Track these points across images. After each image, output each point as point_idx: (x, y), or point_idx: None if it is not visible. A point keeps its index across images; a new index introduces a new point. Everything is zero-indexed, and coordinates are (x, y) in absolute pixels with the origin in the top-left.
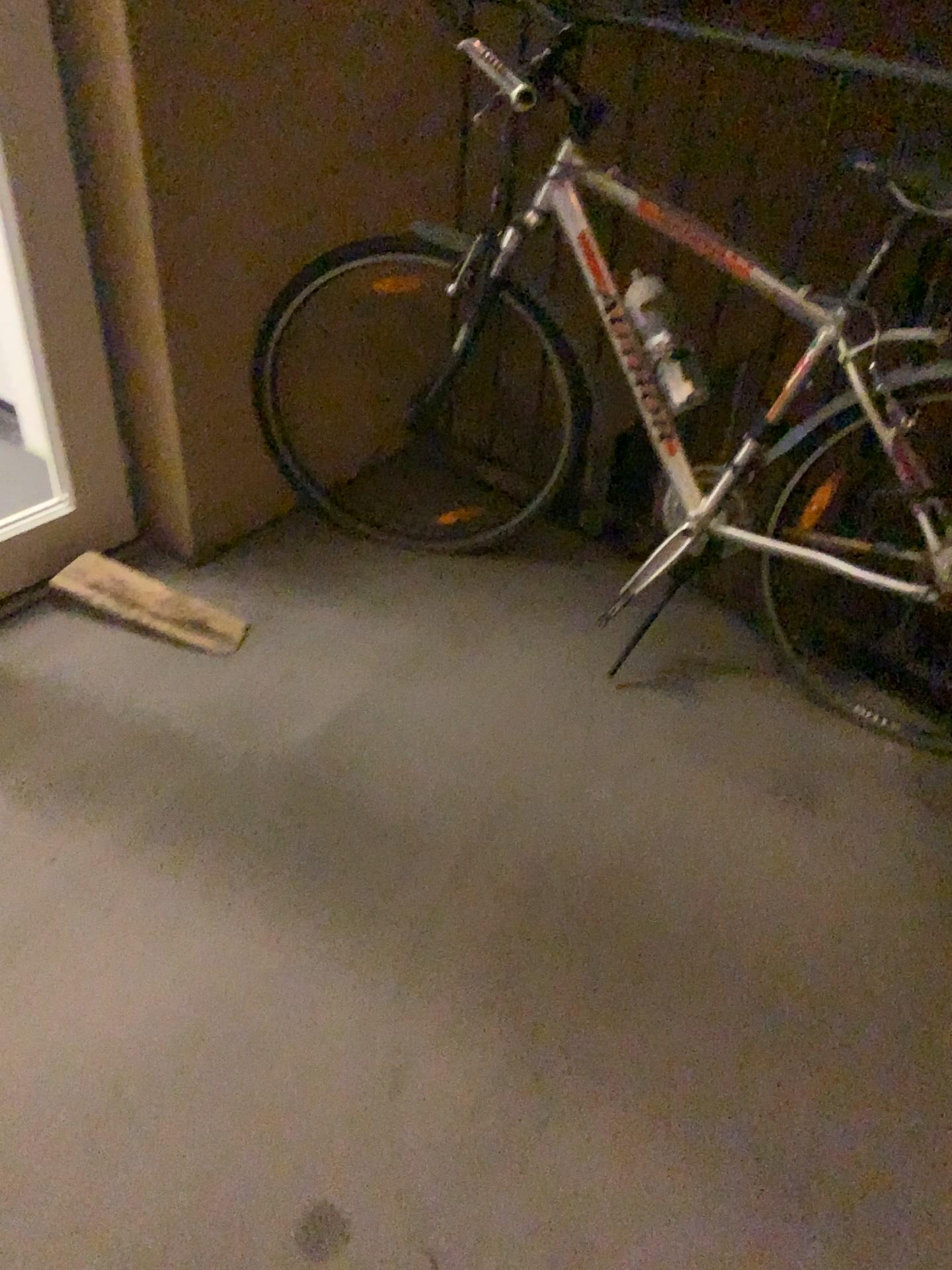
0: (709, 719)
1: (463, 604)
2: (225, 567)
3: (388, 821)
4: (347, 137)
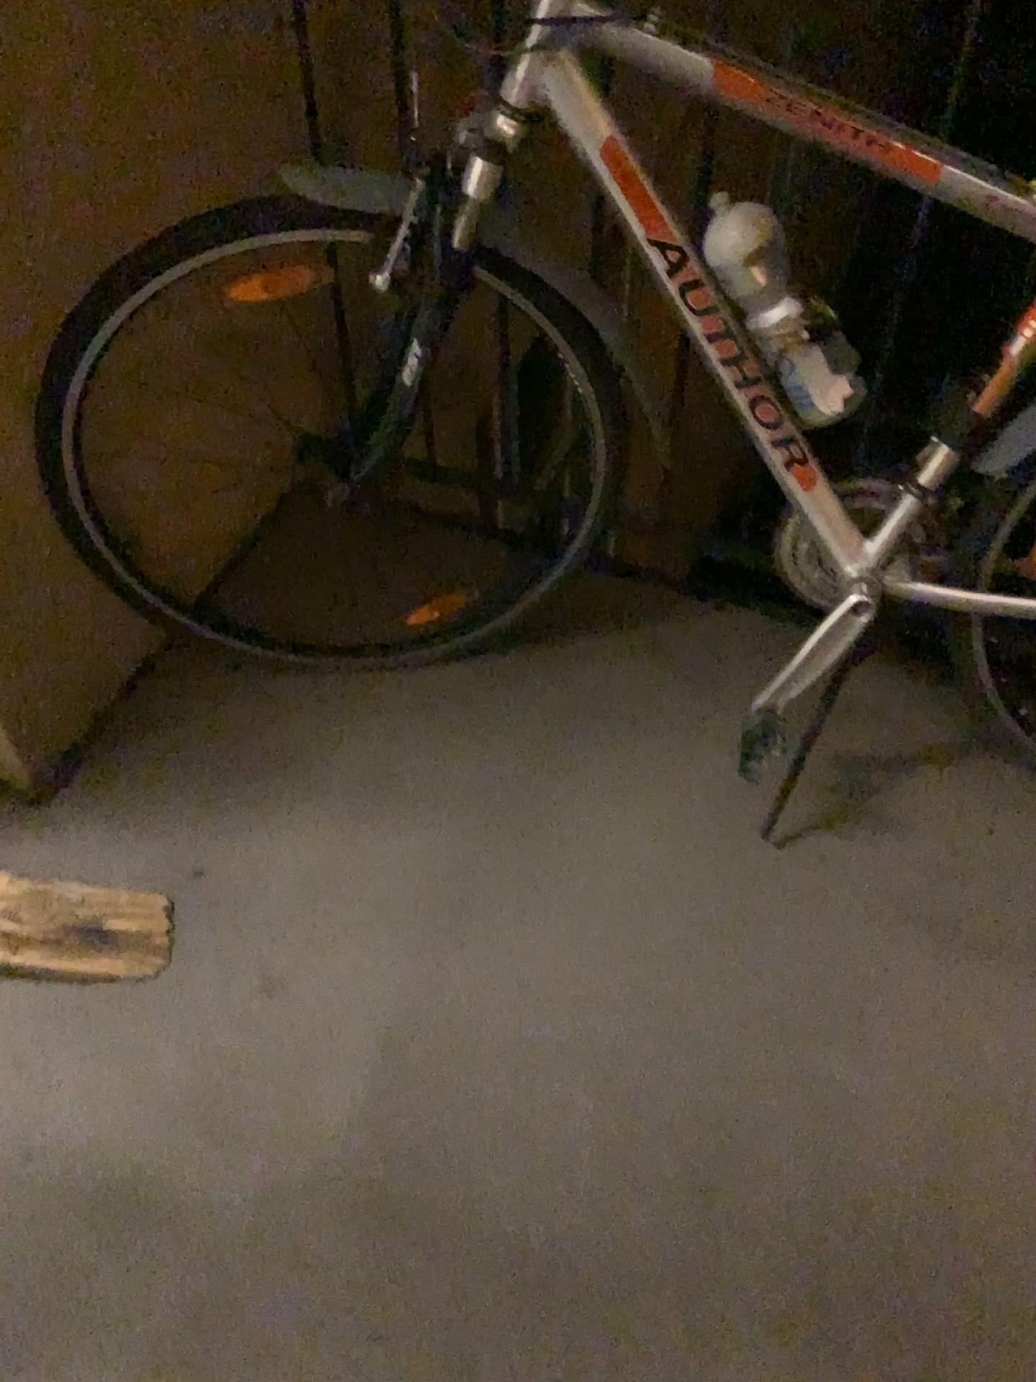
0: (919, 867)
1: (485, 752)
2: (90, 789)
3: (525, 1248)
4: (85, 7)
